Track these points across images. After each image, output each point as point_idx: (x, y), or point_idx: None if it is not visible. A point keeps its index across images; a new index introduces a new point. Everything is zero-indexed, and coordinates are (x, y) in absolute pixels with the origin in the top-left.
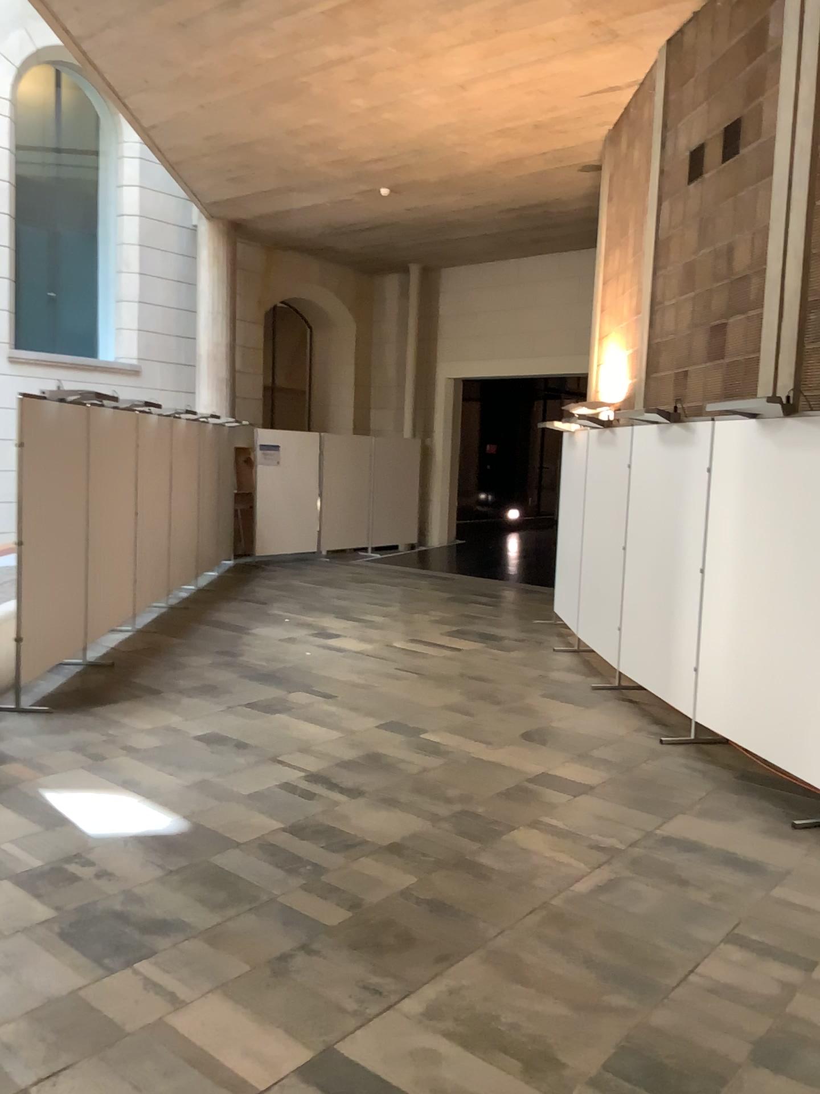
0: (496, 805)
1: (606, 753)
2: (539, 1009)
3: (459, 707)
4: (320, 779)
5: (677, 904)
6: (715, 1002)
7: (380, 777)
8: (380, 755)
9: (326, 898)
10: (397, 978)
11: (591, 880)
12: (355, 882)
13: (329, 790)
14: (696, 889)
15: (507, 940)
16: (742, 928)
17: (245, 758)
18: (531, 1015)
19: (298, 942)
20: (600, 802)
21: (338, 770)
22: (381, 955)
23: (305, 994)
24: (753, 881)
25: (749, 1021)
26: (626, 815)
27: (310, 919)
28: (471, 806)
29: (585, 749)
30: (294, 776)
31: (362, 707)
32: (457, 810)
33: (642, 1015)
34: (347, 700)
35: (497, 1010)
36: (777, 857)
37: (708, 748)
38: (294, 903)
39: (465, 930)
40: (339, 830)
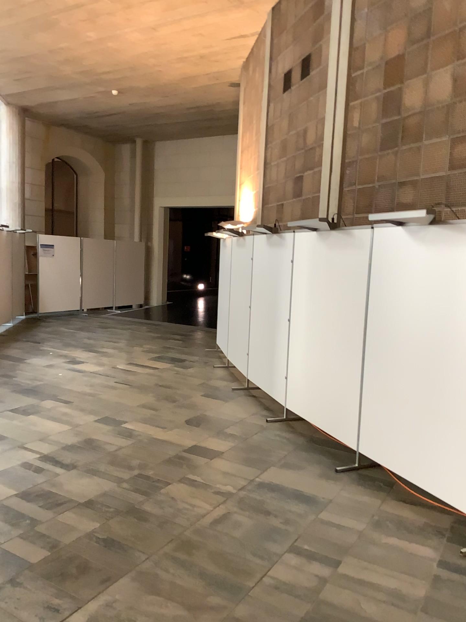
0: (160, 469)
1: (233, 430)
2: (163, 612)
3: (148, 405)
4: (49, 457)
5: (262, 528)
6: (276, 595)
7: (89, 454)
8: (92, 438)
9: (33, 543)
10: (71, 599)
11: (211, 516)
12: (56, 530)
13: (54, 465)
14: (275, 517)
15: (151, 563)
16: (299, 541)
17: (1, 446)
18: (158, 617)
19: (7, 579)
20: (225, 462)
21: (62, 451)
22: (63, 583)
23: (3, 619)
24: (309, 509)
25: (296, 606)
26: (240, 470)
27: (19, 560)
28: (145, 470)
29: (221, 428)
30: (32, 456)
31: (86, 408)
32: (135, 473)
33: (230, 609)
34: (78, 403)
35: (135, 617)
36: (325, 491)
37: (293, 424)
38: (10, 549)
39: (124, 559)
40: (54, 493)
